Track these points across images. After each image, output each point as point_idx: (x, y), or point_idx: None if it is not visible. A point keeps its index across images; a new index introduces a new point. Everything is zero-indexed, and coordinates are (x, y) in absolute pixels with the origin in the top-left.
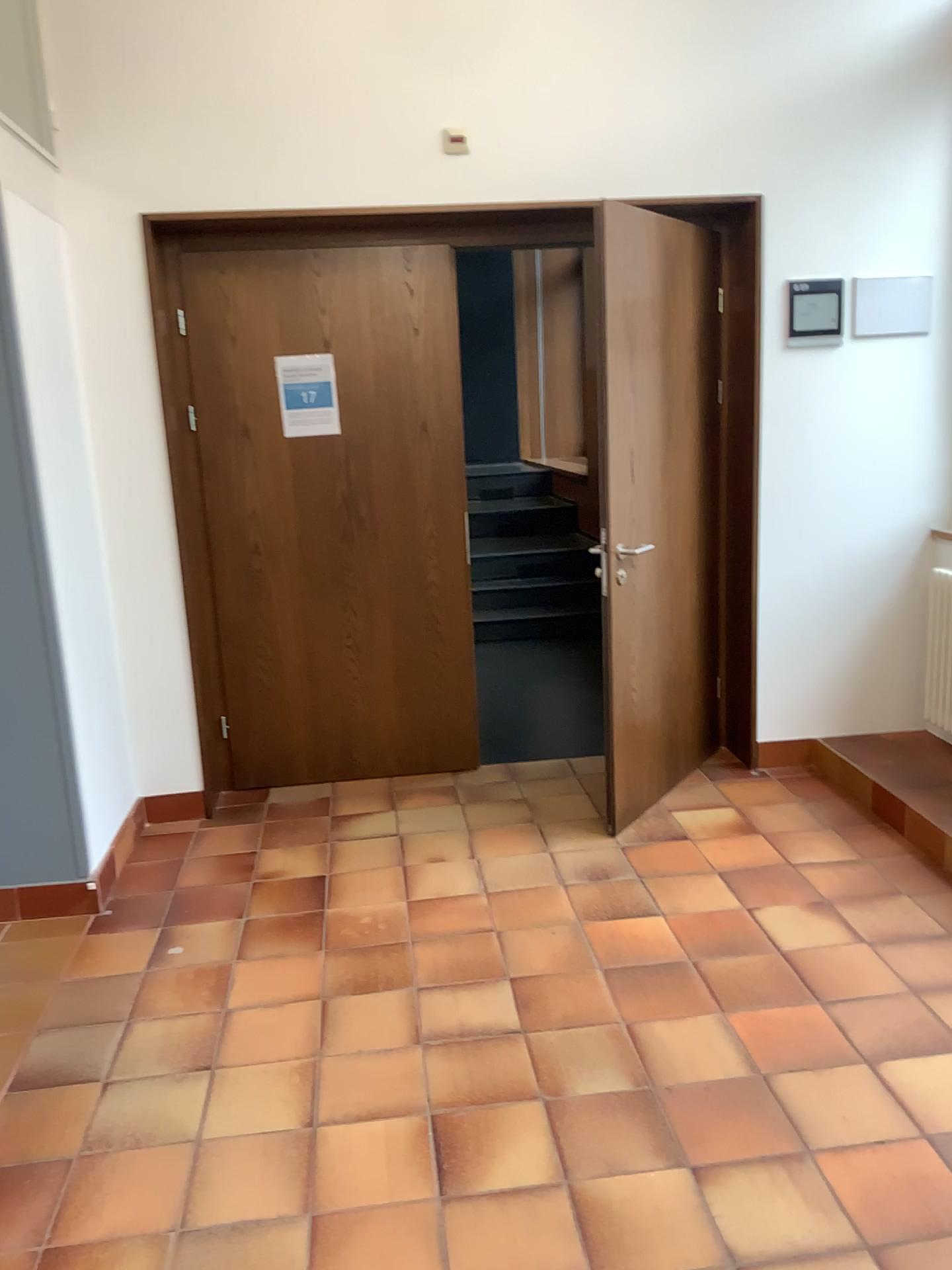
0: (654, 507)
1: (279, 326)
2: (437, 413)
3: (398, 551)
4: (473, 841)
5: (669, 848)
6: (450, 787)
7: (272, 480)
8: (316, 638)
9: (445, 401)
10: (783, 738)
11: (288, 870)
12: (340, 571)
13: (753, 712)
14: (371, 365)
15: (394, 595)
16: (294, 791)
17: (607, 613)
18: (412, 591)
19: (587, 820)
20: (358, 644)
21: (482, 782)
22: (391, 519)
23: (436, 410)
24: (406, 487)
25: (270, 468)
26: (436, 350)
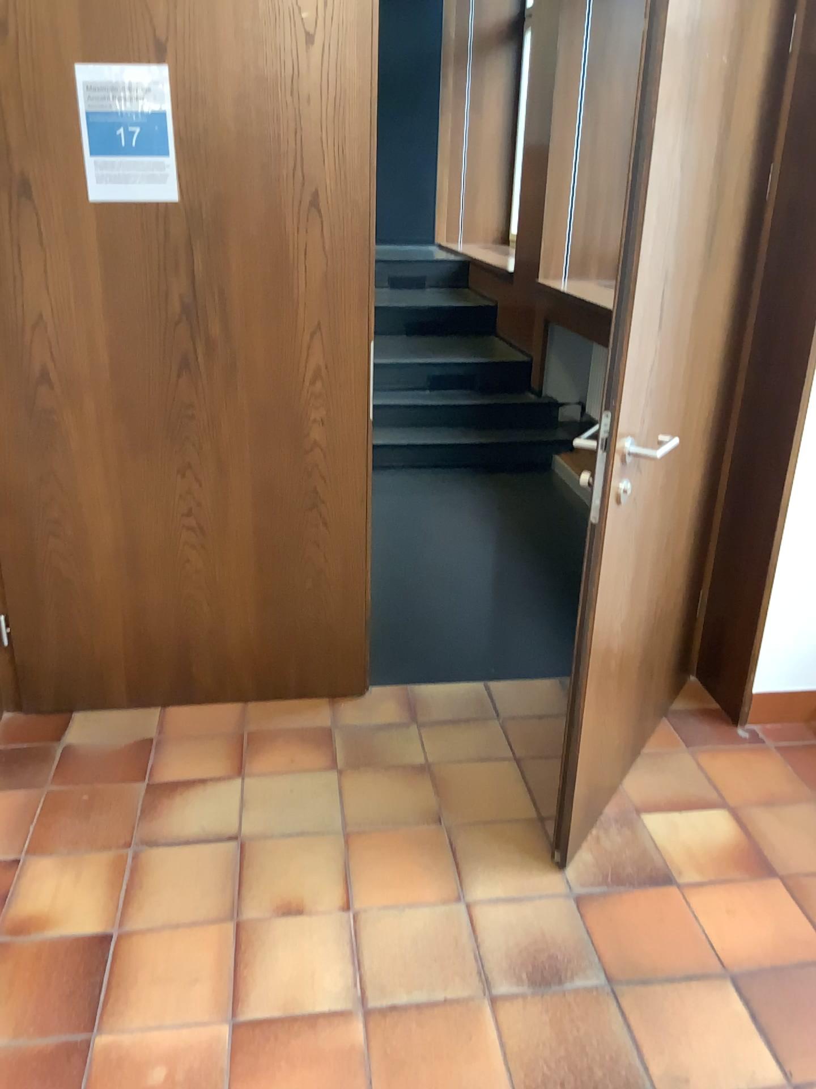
0: (675, 370)
1: (77, 6)
2: (335, 182)
3: (267, 394)
4: (351, 858)
5: (649, 909)
6: (325, 728)
7: (70, 271)
8: (140, 513)
9: (350, 162)
10: (784, 686)
11: (55, 917)
12: (178, 419)
13: (752, 652)
14: (232, 91)
15: (258, 458)
16: (106, 722)
17: (591, 547)
18: (284, 453)
19: (519, 821)
20: (203, 524)
21: (370, 722)
22: (257, 345)
23: (334, 177)
24: (283, 297)
25: (66, 252)
26: (340, 74)
